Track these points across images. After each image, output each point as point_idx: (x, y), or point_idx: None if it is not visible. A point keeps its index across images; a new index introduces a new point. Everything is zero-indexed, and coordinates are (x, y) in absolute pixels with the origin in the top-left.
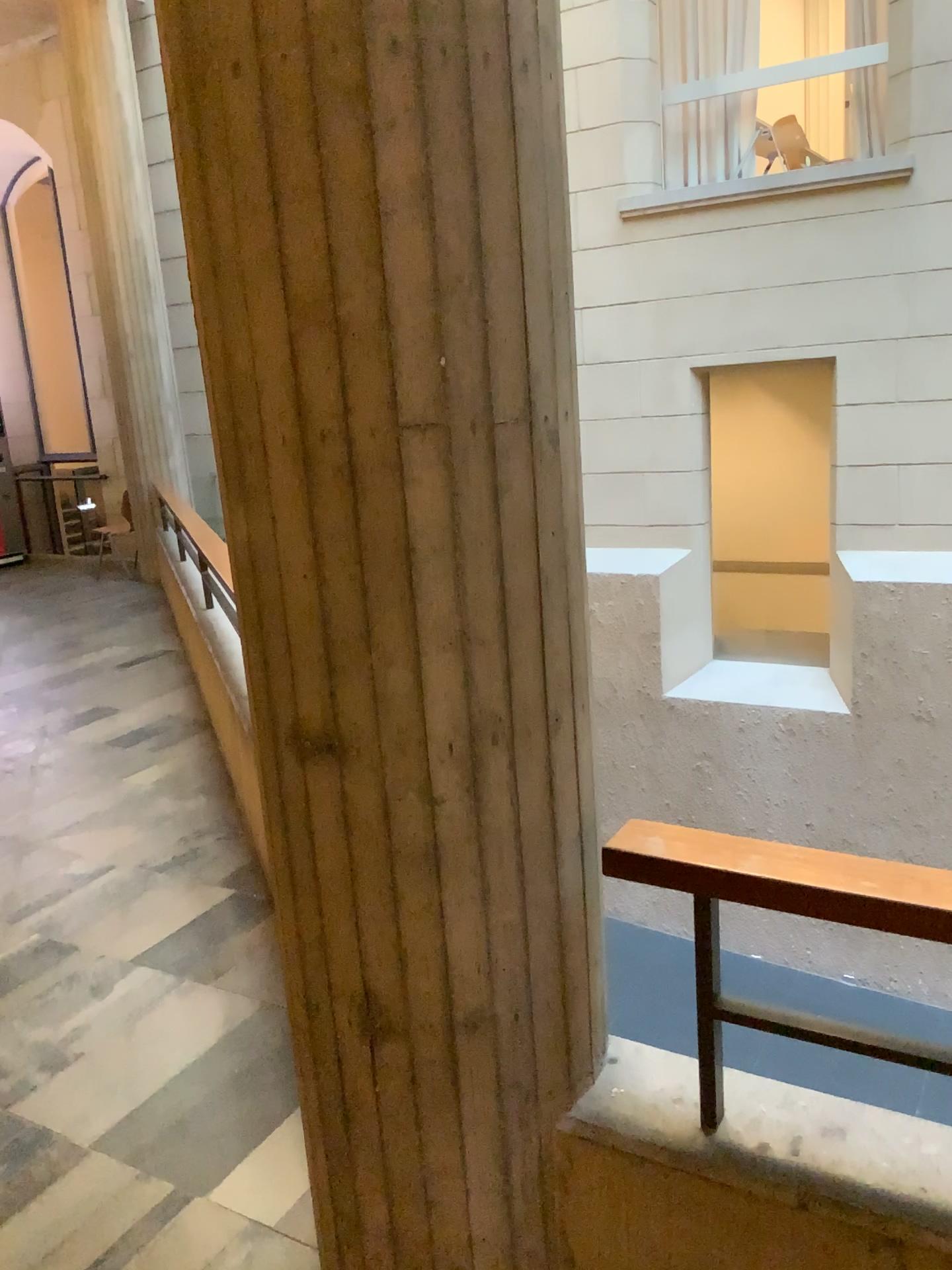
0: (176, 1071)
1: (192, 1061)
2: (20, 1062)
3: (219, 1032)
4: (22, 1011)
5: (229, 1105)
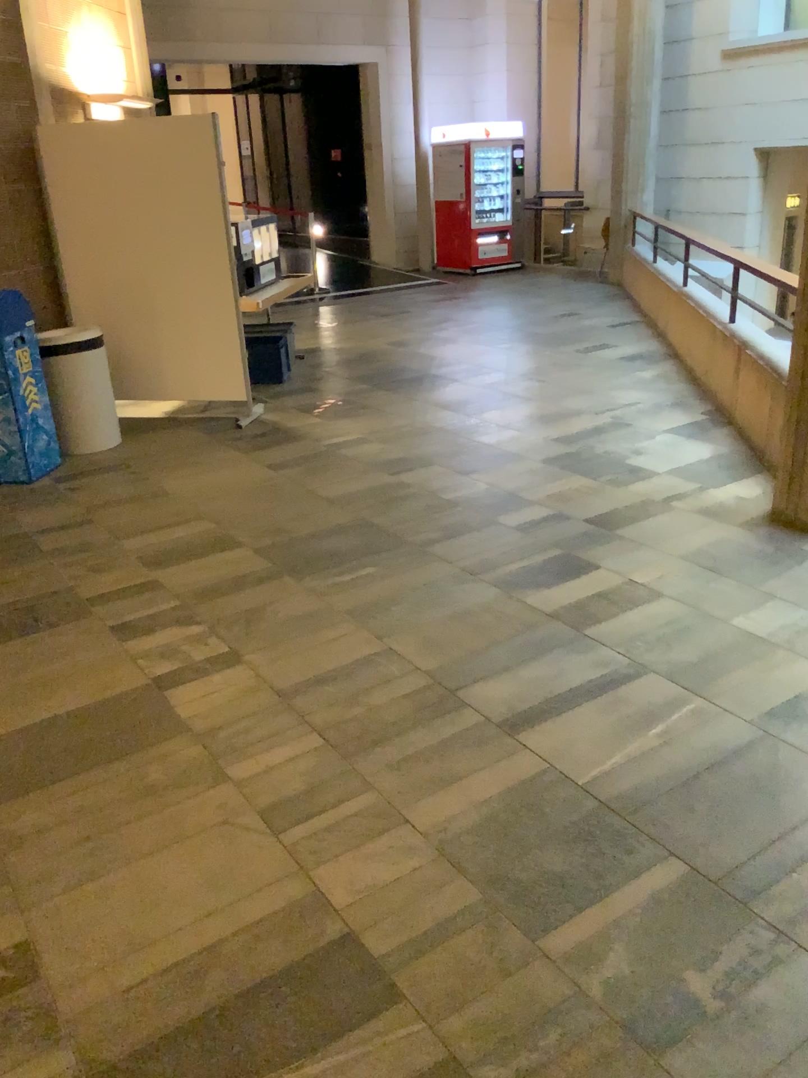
0: (696, 458)
1: (702, 458)
2: (623, 448)
3: (713, 452)
4: (615, 437)
5: (722, 470)
